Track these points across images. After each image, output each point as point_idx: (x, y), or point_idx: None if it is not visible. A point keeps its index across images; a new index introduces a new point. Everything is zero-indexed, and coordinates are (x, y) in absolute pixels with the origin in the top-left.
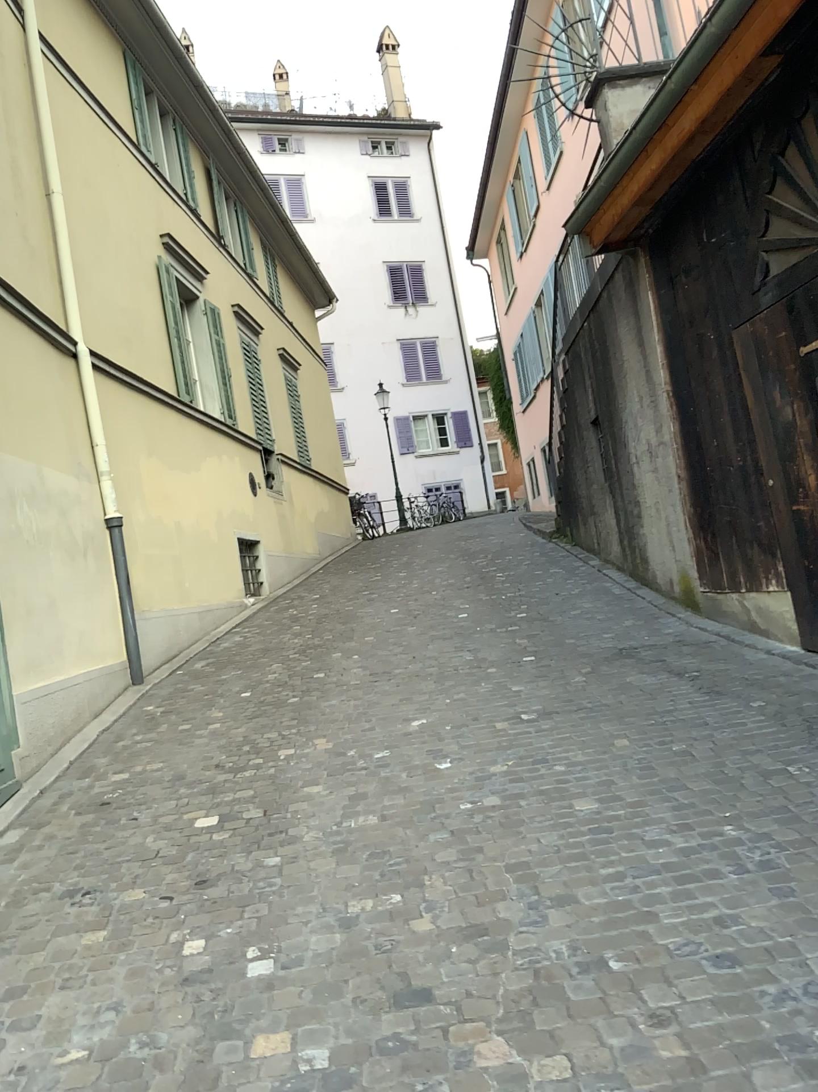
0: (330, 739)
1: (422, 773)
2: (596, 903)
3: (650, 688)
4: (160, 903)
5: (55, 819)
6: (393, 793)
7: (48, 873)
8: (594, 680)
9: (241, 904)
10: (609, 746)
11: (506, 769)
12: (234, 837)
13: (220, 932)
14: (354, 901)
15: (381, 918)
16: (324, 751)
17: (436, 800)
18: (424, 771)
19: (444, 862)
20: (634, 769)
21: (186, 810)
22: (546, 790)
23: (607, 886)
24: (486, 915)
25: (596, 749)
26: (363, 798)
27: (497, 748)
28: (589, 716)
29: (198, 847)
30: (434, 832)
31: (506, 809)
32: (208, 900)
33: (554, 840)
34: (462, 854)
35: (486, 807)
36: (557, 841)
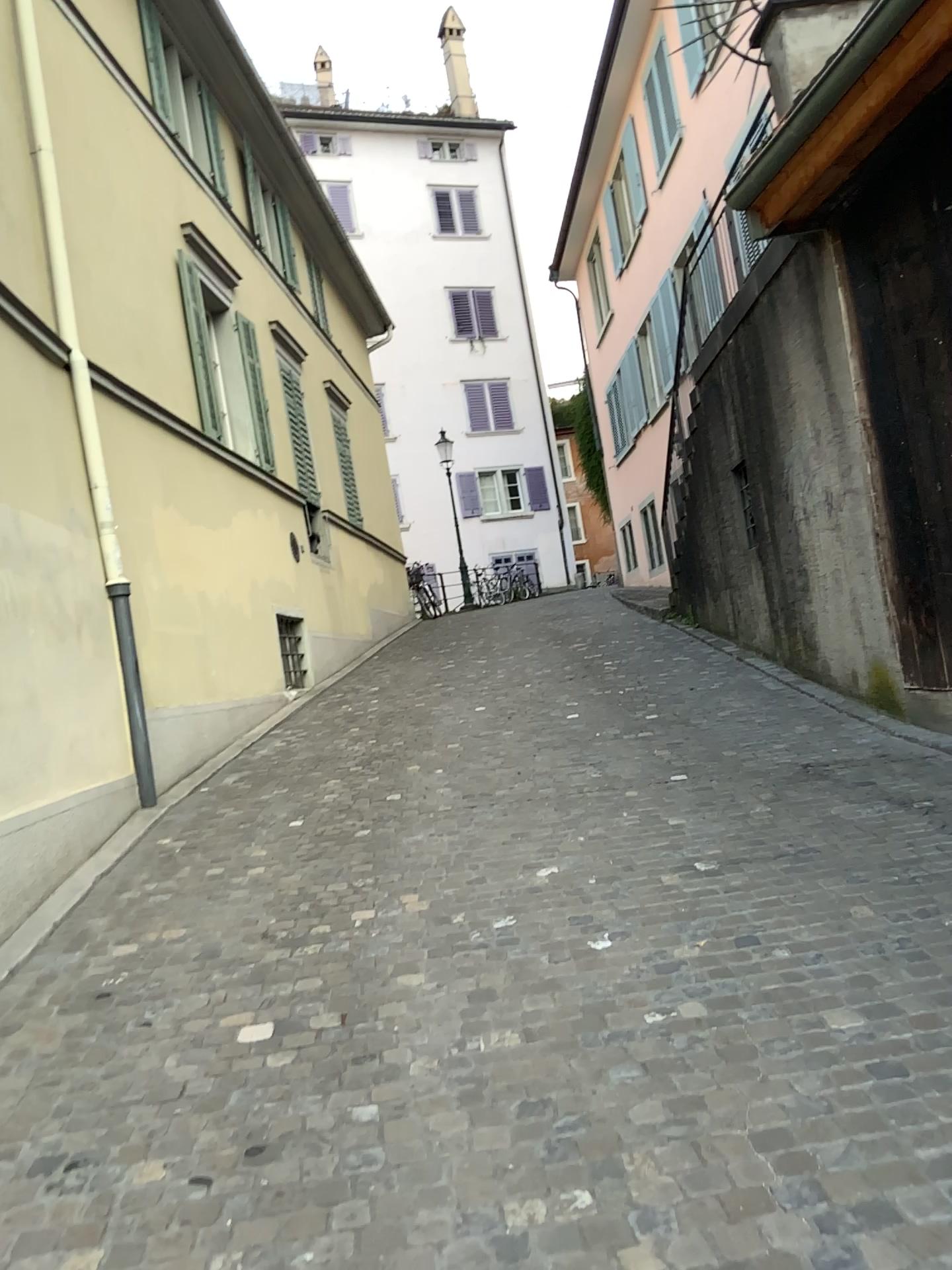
0: (424, 895)
1: (572, 957)
2: (940, 1227)
3: (872, 824)
4: (190, 1193)
5: (29, 1019)
6: (535, 989)
7: (13, 1122)
8: (785, 812)
9: (326, 1203)
10: (848, 919)
11: (699, 954)
12: (299, 1064)
13: (294, 1263)
14: (515, 1204)
15: (569, 1246)
16: (419, 914)
17: (604, 1006)
18: (574, 952)
19: (649, 1127)
20: (900, 960)
21: (223, 1011)
22: (774, 993)
23: (946, 1189)
24: (753, 1246)
25: (828, 922)
26: (491, 998)
27: (676, 917)
28: (800, 869)
29: (246, 1080)
30: (617, 1067)
31: (720, 1025)
32: (269, 1192)
33: (818, 1087)
34: (675, 1112)
35: (689, 1021)
36: (824, 1091)
